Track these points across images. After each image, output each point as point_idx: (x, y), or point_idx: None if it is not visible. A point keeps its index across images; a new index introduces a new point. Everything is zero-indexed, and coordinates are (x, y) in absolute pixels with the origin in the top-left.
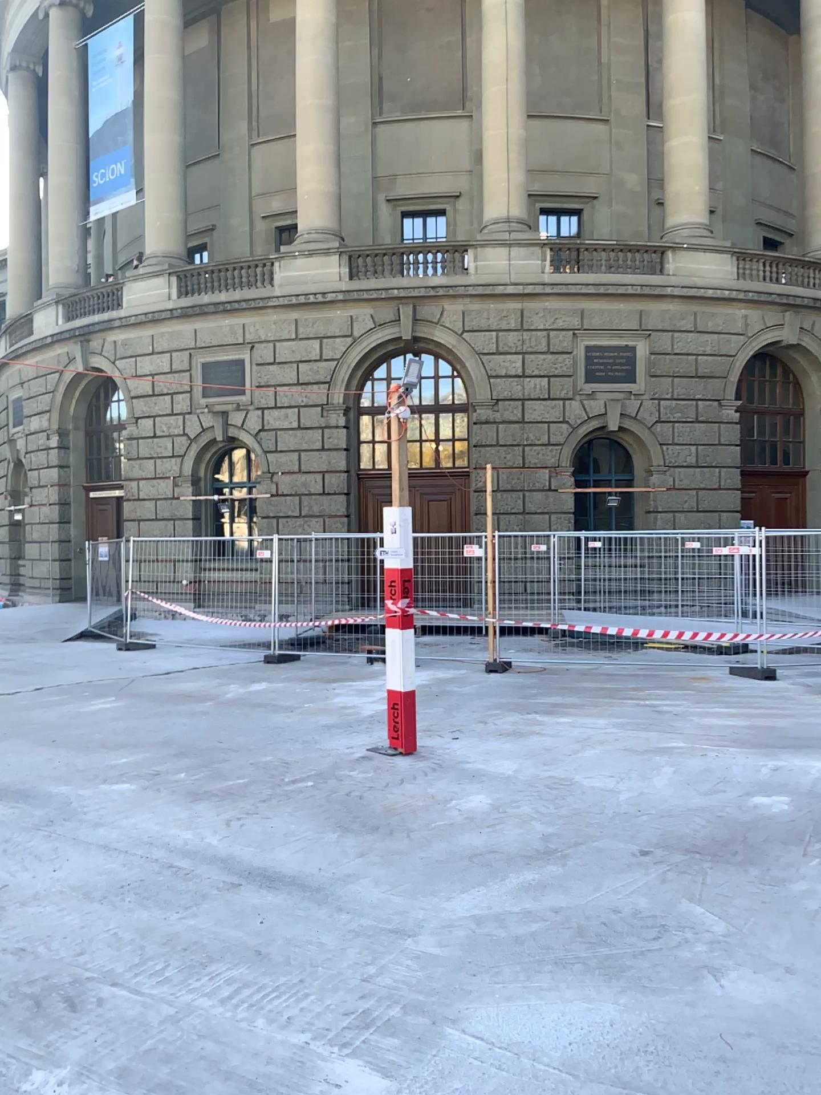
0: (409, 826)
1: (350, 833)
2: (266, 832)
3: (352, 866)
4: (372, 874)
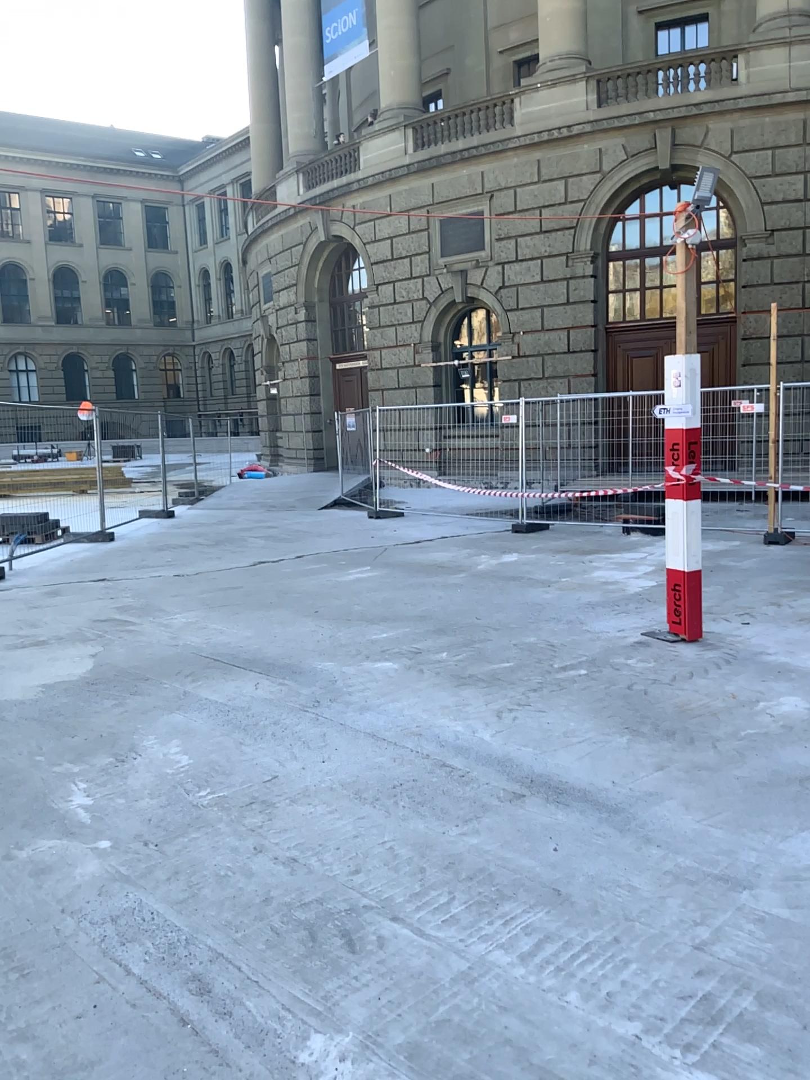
0: (717, 738)
1: (645, 742)
2: (545, 736)
3: (656, 789)
4: (683, 802)
